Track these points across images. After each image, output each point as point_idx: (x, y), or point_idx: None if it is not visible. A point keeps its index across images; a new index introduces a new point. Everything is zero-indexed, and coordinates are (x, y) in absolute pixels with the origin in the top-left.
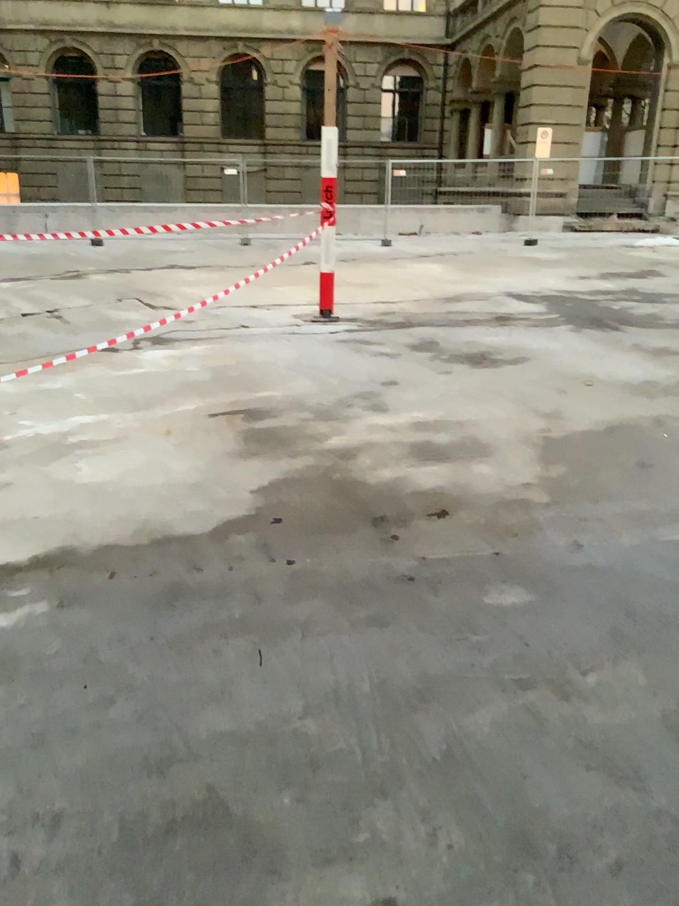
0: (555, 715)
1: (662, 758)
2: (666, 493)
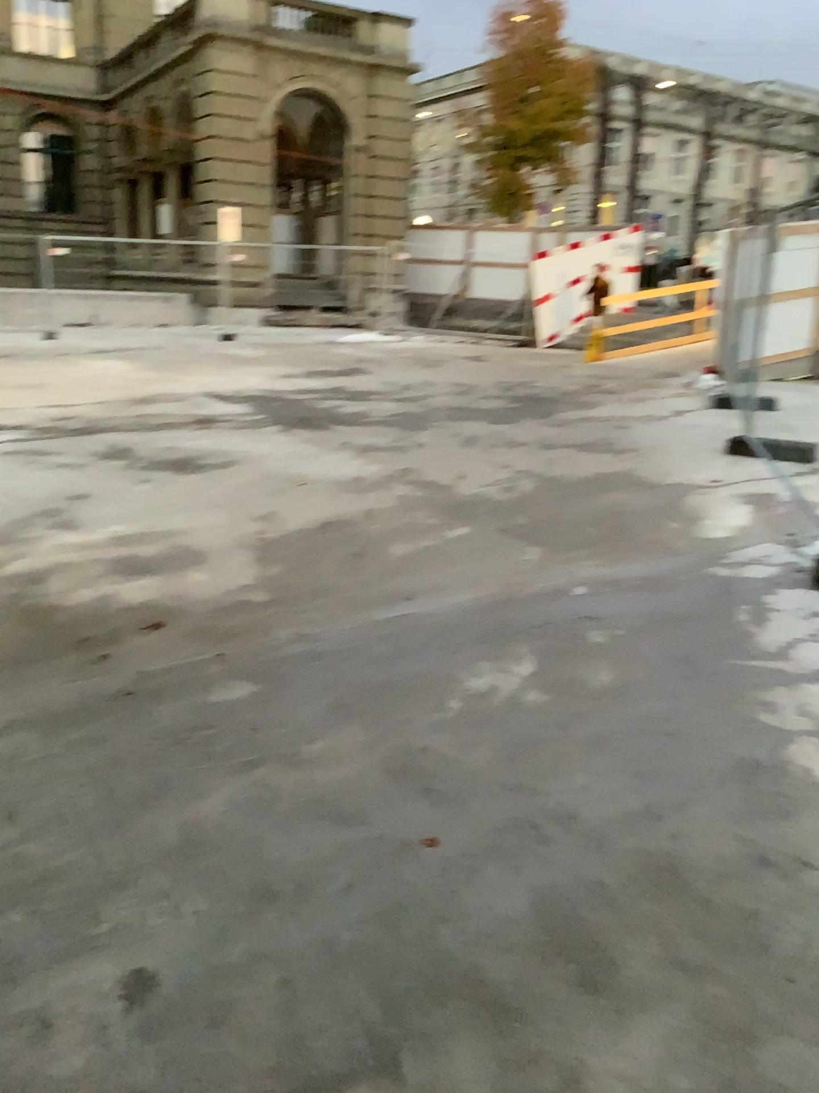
0: (286, 780)
1: (380, 791)
2: (377, 578)
